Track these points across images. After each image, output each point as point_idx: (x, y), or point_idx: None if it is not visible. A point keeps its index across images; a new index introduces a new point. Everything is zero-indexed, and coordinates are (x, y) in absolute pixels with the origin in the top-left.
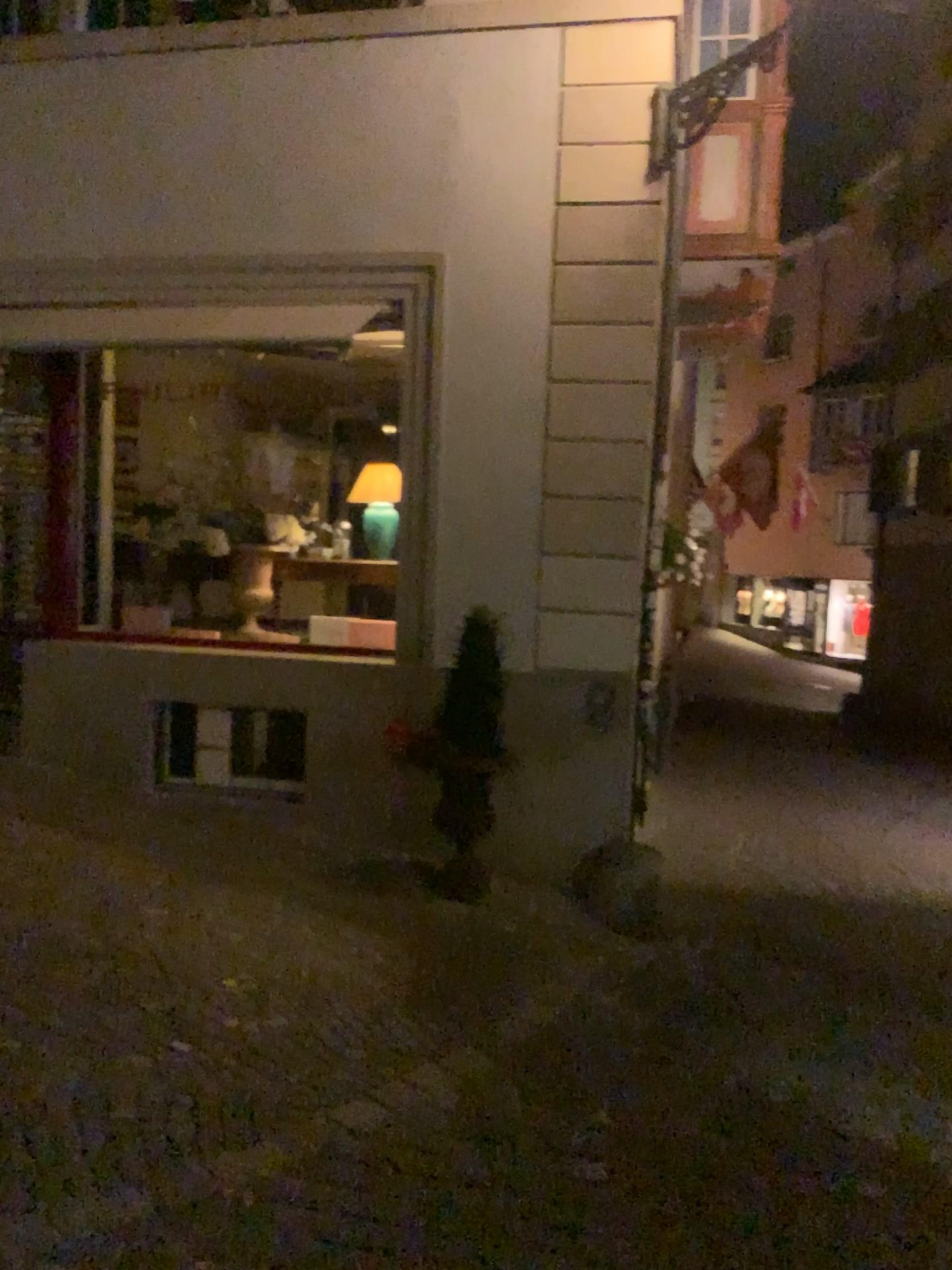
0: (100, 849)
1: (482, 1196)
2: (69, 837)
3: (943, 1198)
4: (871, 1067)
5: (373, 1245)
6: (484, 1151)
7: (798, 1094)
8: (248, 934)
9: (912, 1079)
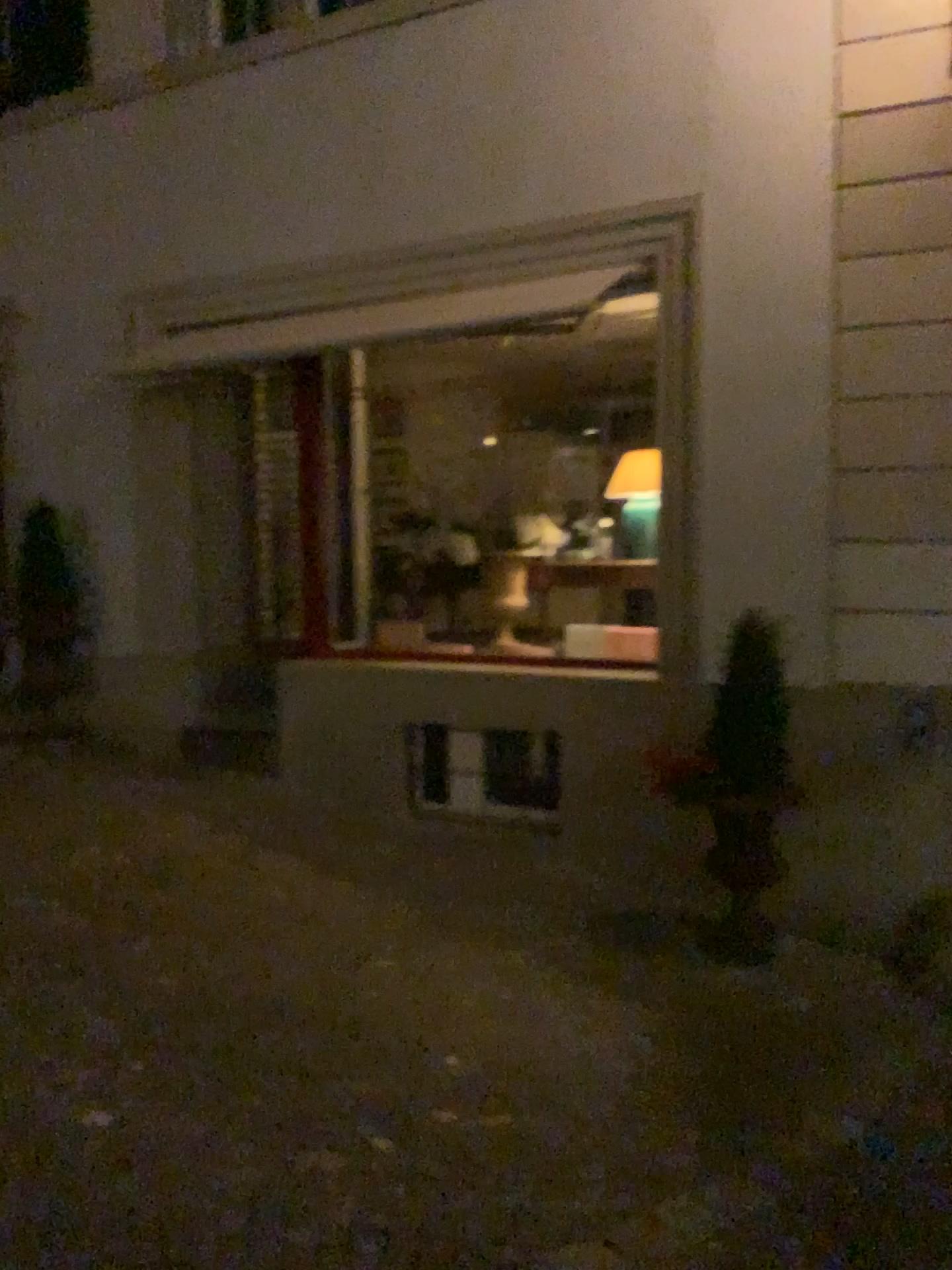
0: (335, 887)
1: None
2: (306, 871)
3: None
4: None
5: None
6: None
7: None
8: (480, 999)
9: None
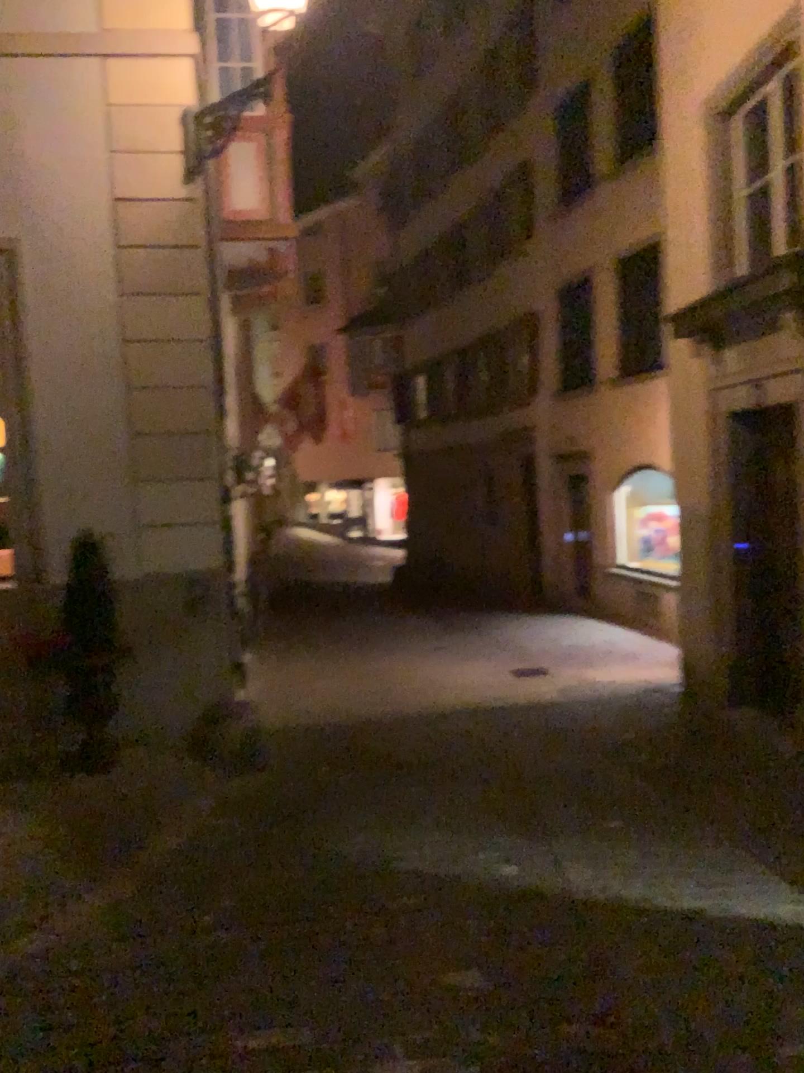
0: None
1: (137, 973)
2: None
3: (458, 891)
4: (413, 823)
5: (53, 1026)
6: (135, 944)
7: (365, 851)
8: None
9: (441, 824)
